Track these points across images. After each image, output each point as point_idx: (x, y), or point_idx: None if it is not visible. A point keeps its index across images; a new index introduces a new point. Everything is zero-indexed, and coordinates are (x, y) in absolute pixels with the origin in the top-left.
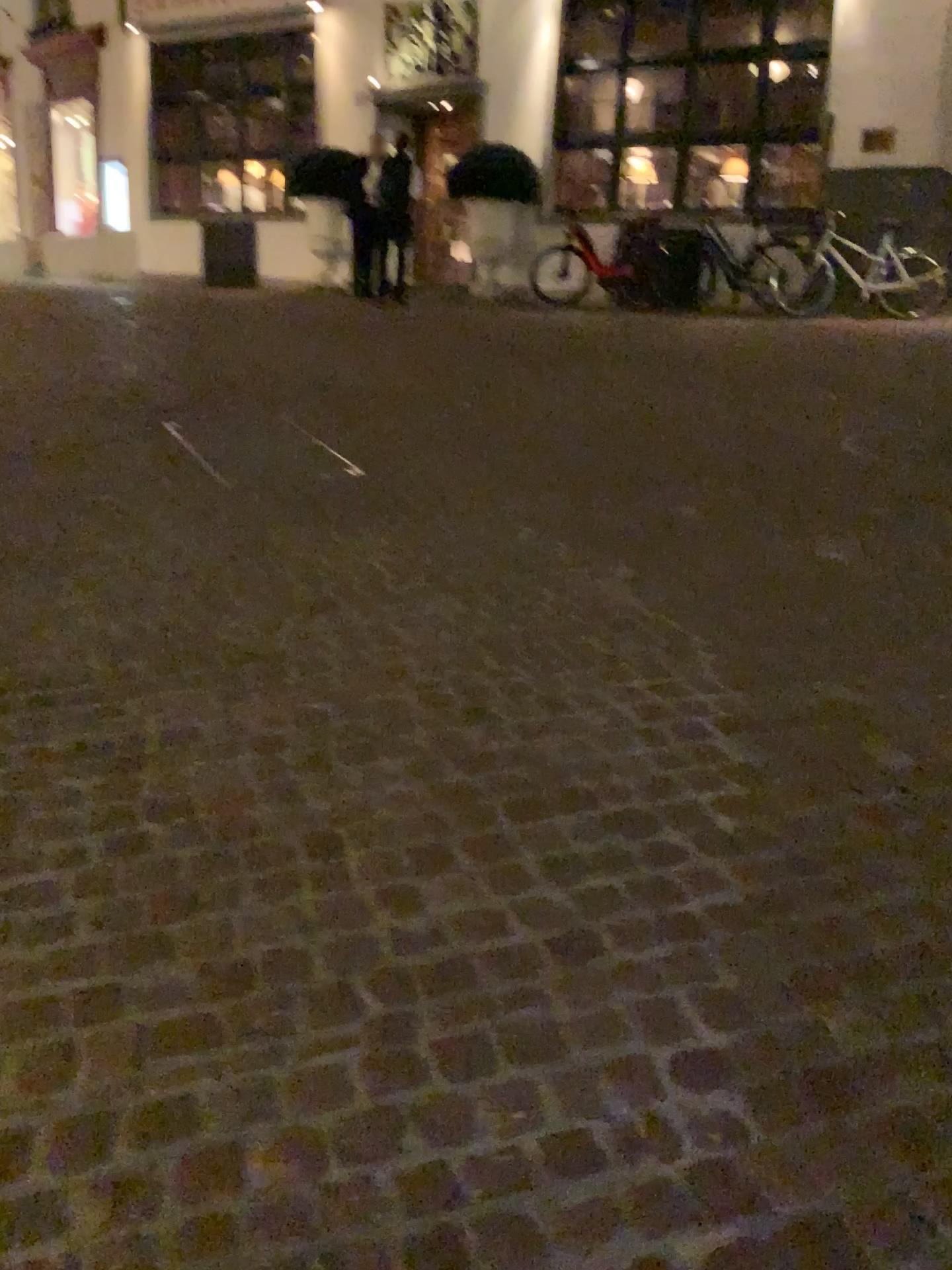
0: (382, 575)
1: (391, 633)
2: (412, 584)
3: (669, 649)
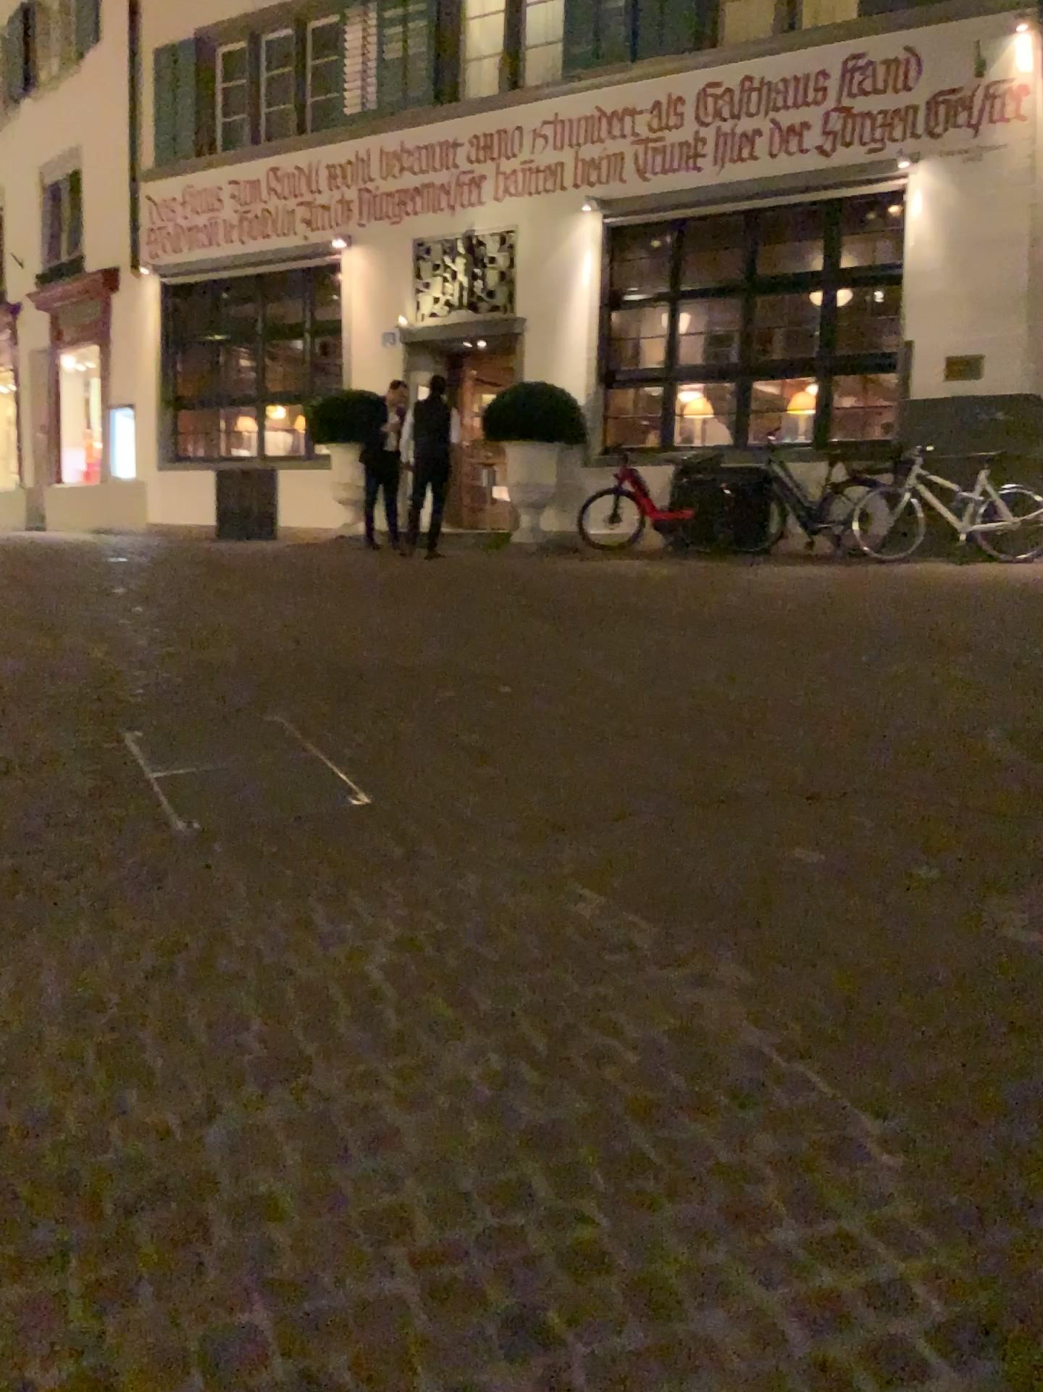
0: (384, 997)
1: (390, 1122)
2: (427, 1014)
3: (820, 1147)
